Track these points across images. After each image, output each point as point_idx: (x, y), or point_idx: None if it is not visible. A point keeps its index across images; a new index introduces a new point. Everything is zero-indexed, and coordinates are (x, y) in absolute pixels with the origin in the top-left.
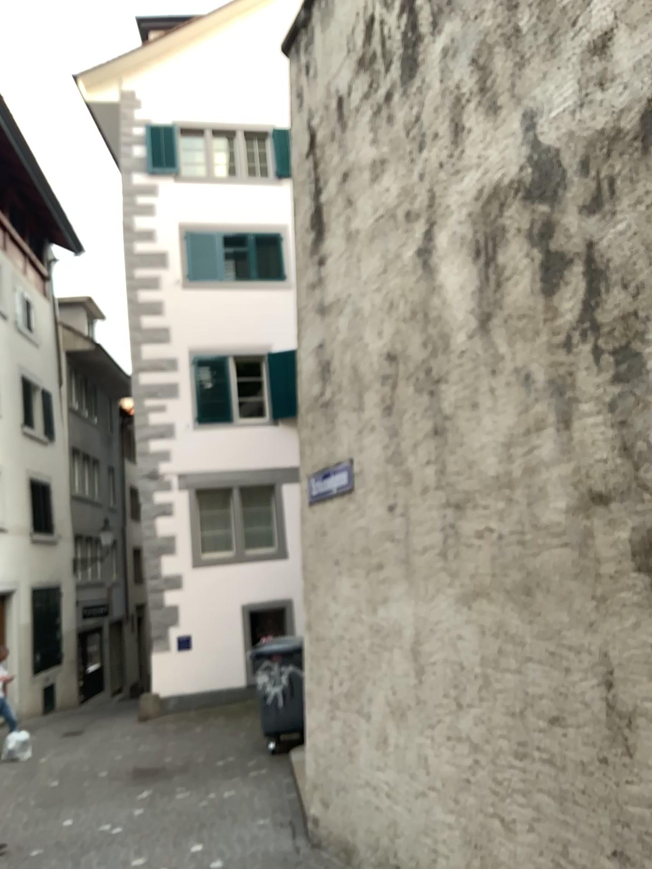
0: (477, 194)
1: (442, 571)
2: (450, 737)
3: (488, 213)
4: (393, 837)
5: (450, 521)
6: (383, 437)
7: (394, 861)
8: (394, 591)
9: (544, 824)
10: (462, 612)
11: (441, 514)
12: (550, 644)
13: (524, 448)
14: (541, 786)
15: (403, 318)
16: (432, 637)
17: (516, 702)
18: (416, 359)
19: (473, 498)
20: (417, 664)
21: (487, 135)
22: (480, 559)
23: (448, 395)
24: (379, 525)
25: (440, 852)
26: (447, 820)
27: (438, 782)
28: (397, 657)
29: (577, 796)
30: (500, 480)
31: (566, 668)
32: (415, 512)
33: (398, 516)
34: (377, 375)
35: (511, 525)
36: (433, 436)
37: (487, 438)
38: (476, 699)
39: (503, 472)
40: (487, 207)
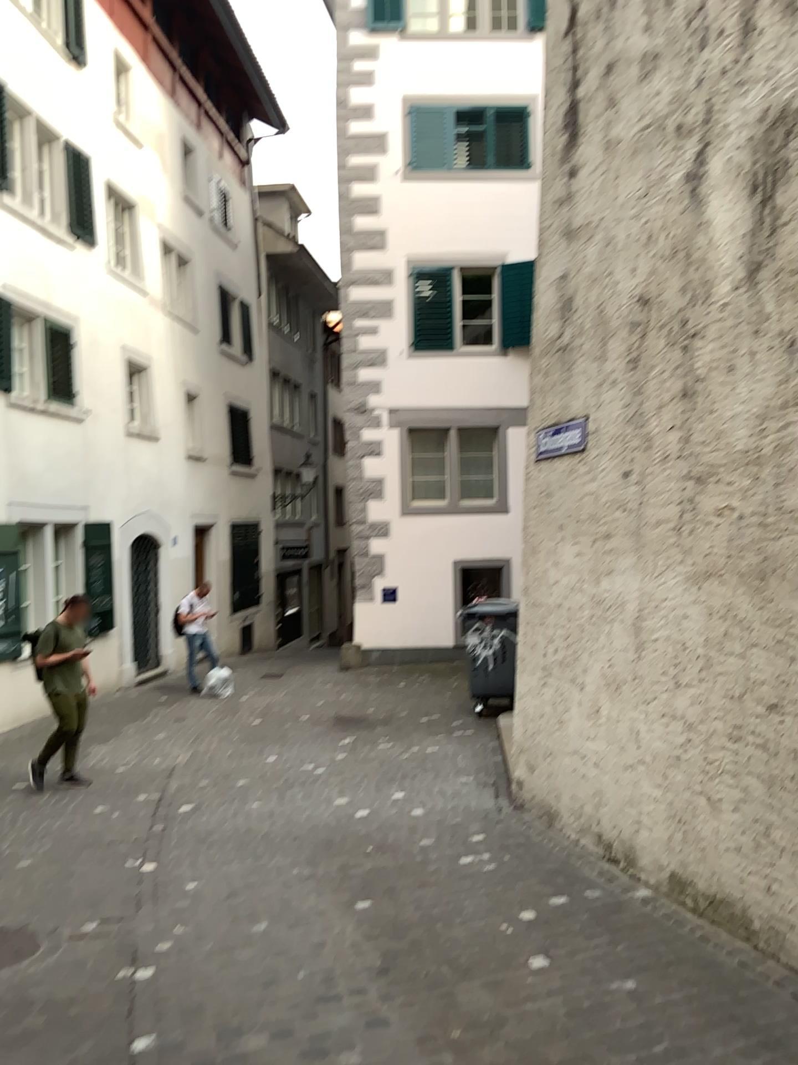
0: (760, 115)
1: (674, 546)
2: (665, 715)
3: (770, 140)
4: (597, 805)
5: (688, 494)
6: (625, 393)
7: (596, 827)
8: (622, 562)
9: (748, 802)
10: (691, 591)
11: (679, 486)
12: (777, 631)
13: (777, 422)
14: (749, 768)
15: (659, 257)
16: (656, 613)
17: (735, 686)
18: (670, 307)
19: (716, 472)
20: (638, 639)
21: (781, 40)
22: (715, 538)
23: (701, 353)
24: (612, 490)
25: (643, 821)
26: (653, 793)
27: (648, 756)
28: (618, 630)
29: (783, 780)
30: (746, 455)
31: (790, 657)
32: (652, 480)
33: (633, 482)
34: (624, 320)
35: (752, 504)
36: (680, 398)
37: (739, 407)
38: (695, 679)
39: (751, 446)
40: (770, 133)
